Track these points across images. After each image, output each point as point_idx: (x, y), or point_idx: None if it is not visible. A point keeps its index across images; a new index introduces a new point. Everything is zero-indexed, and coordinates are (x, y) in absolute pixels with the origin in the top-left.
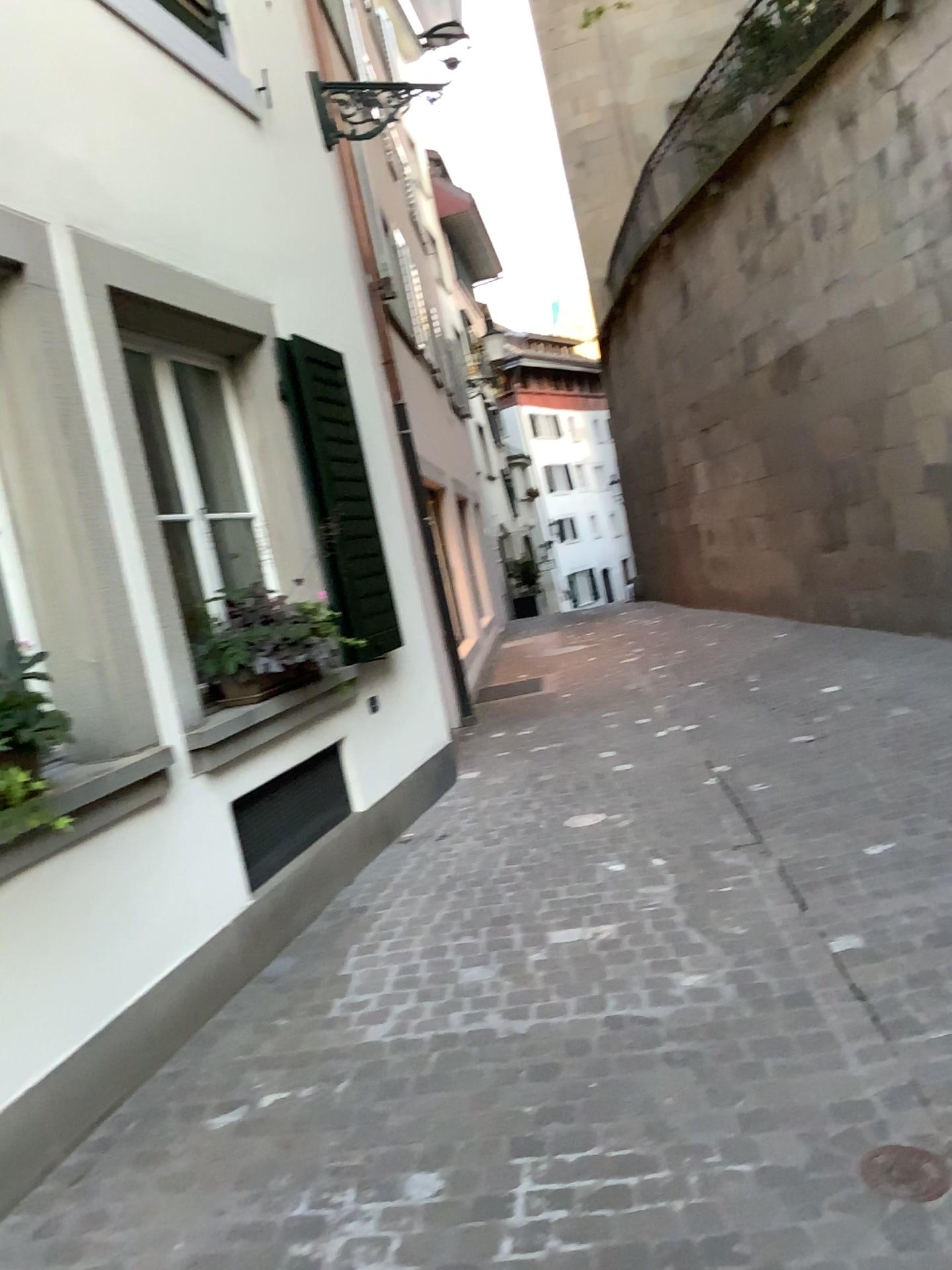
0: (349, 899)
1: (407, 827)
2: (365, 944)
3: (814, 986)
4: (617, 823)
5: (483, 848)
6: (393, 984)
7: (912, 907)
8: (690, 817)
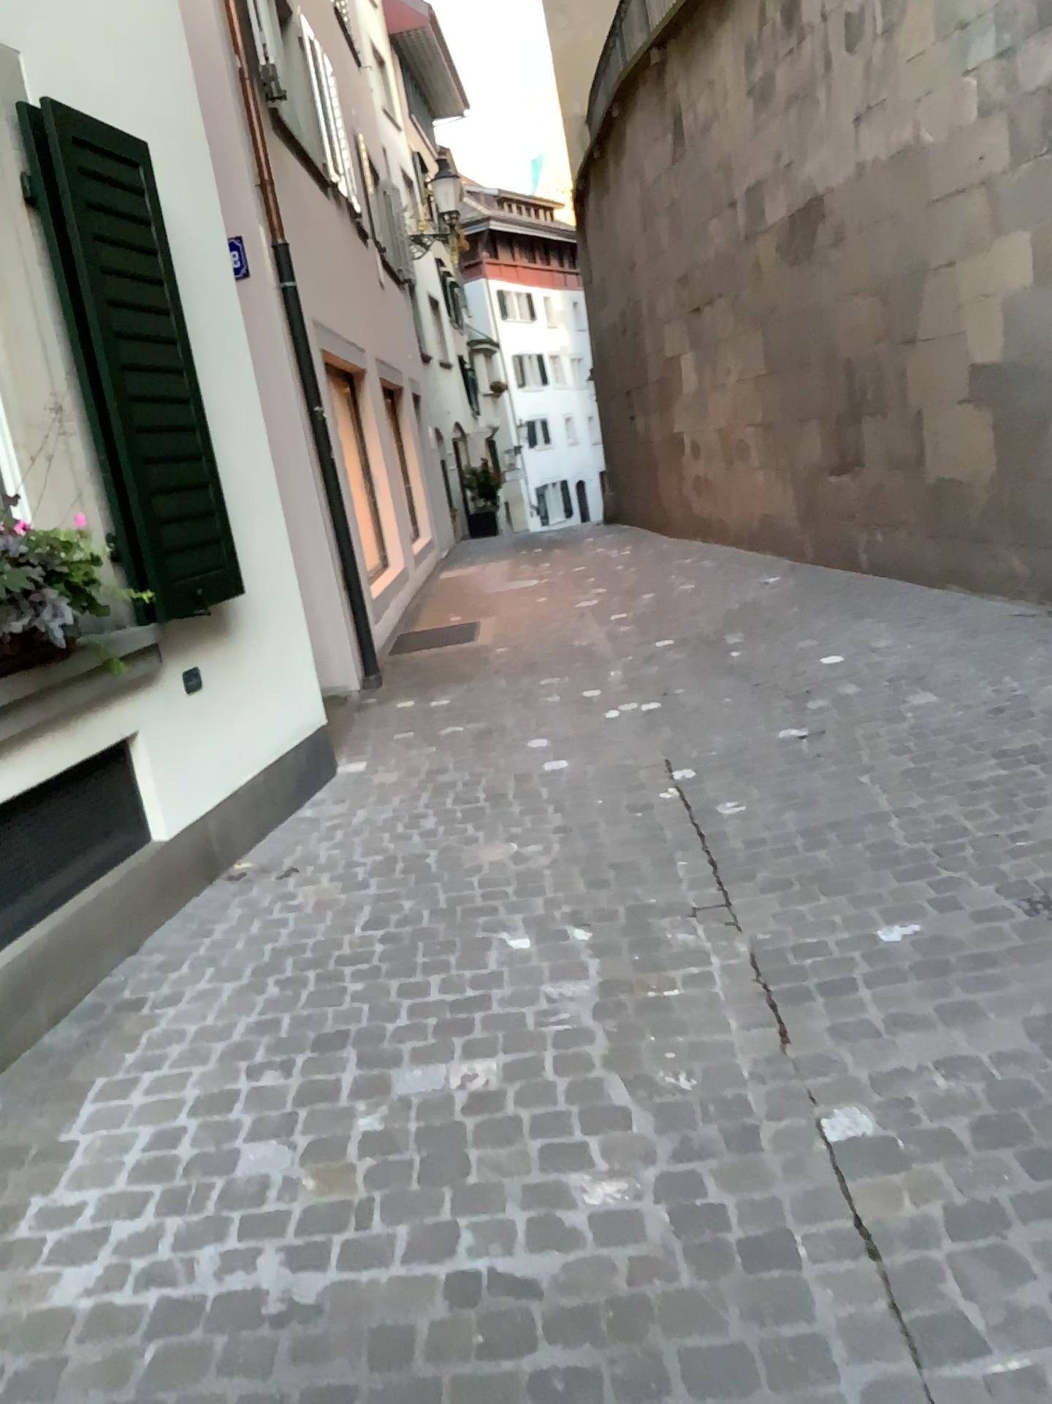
0: (122, 983)
1: (245, 850)
2: (115, 1078)
3: (798, 1225)
4: (532, 858)
5: (338, 896)
6: (128, 1173)
7: (953, 1055)
8: (634, 855)
